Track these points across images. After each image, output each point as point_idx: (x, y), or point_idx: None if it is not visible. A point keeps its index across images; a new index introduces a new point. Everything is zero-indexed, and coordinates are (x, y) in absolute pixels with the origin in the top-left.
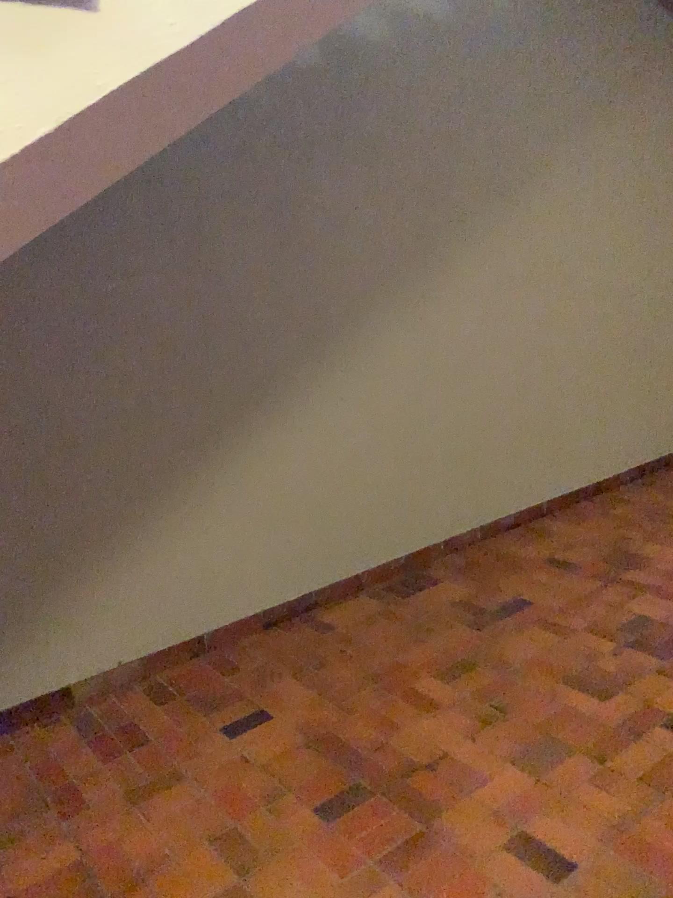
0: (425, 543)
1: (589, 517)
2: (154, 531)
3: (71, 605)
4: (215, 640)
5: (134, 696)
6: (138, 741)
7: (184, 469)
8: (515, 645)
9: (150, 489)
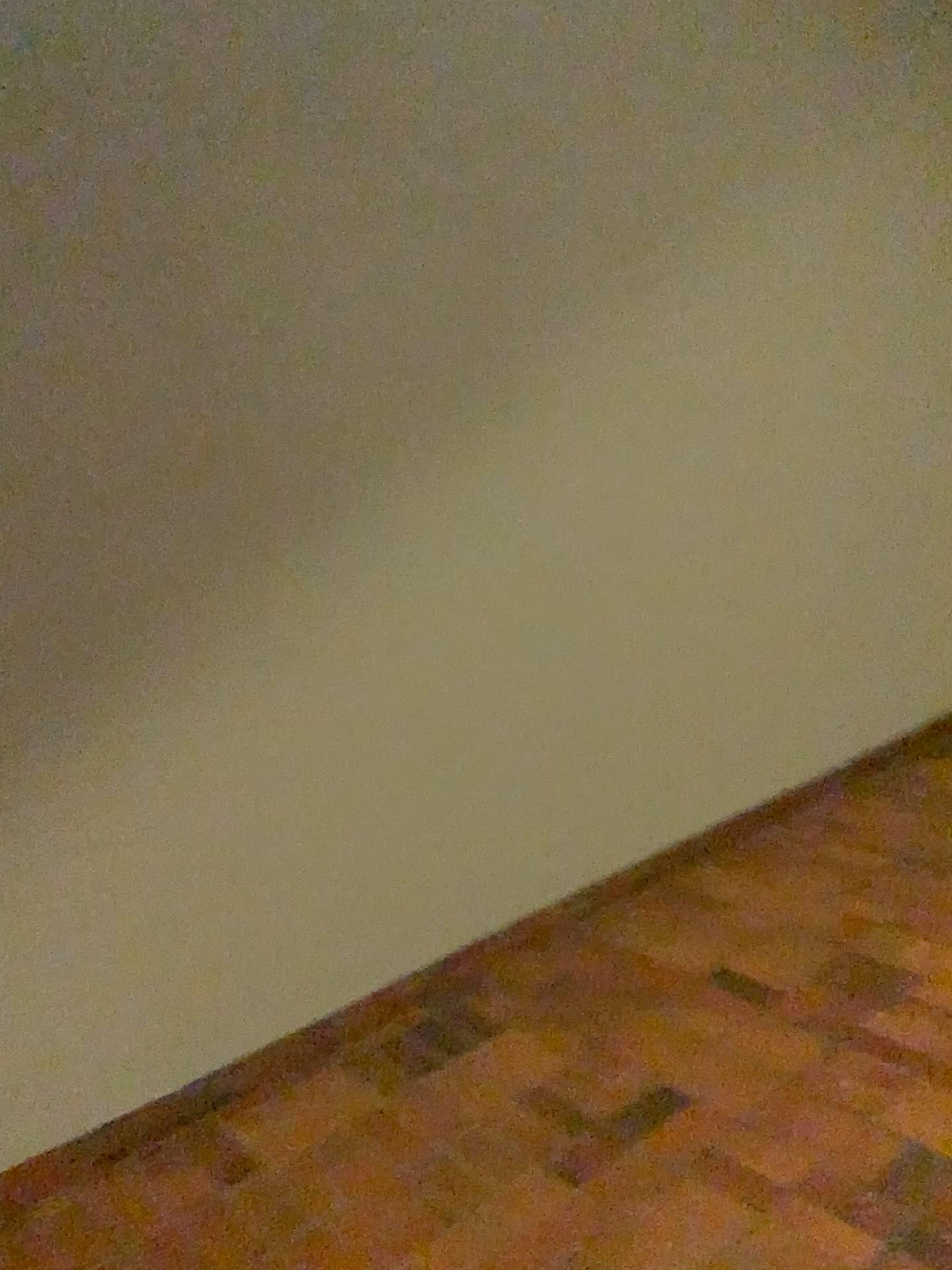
0: (477, 930)
1: (785, 869)
2: None
3: None
4: None
5: None
6: None
7: None
8: (653, 1246)
9: None
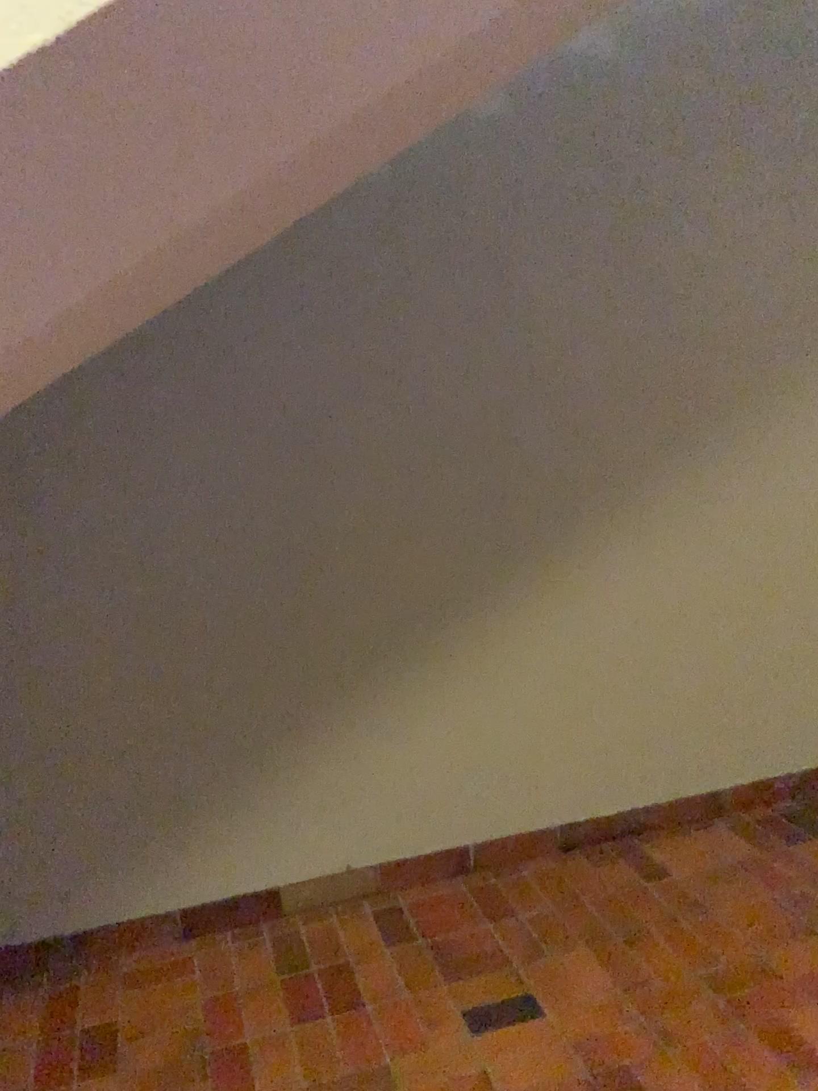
0: None
1: None
2: (411, 691)
3: (288, 779)
4: (485, 856)
5: (357, 924)
6: (343, 1003)
7: (461, 607)
8: None
9: (409, 632)
